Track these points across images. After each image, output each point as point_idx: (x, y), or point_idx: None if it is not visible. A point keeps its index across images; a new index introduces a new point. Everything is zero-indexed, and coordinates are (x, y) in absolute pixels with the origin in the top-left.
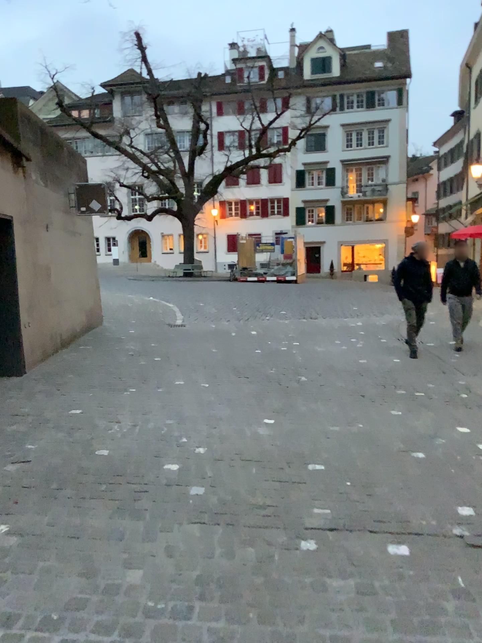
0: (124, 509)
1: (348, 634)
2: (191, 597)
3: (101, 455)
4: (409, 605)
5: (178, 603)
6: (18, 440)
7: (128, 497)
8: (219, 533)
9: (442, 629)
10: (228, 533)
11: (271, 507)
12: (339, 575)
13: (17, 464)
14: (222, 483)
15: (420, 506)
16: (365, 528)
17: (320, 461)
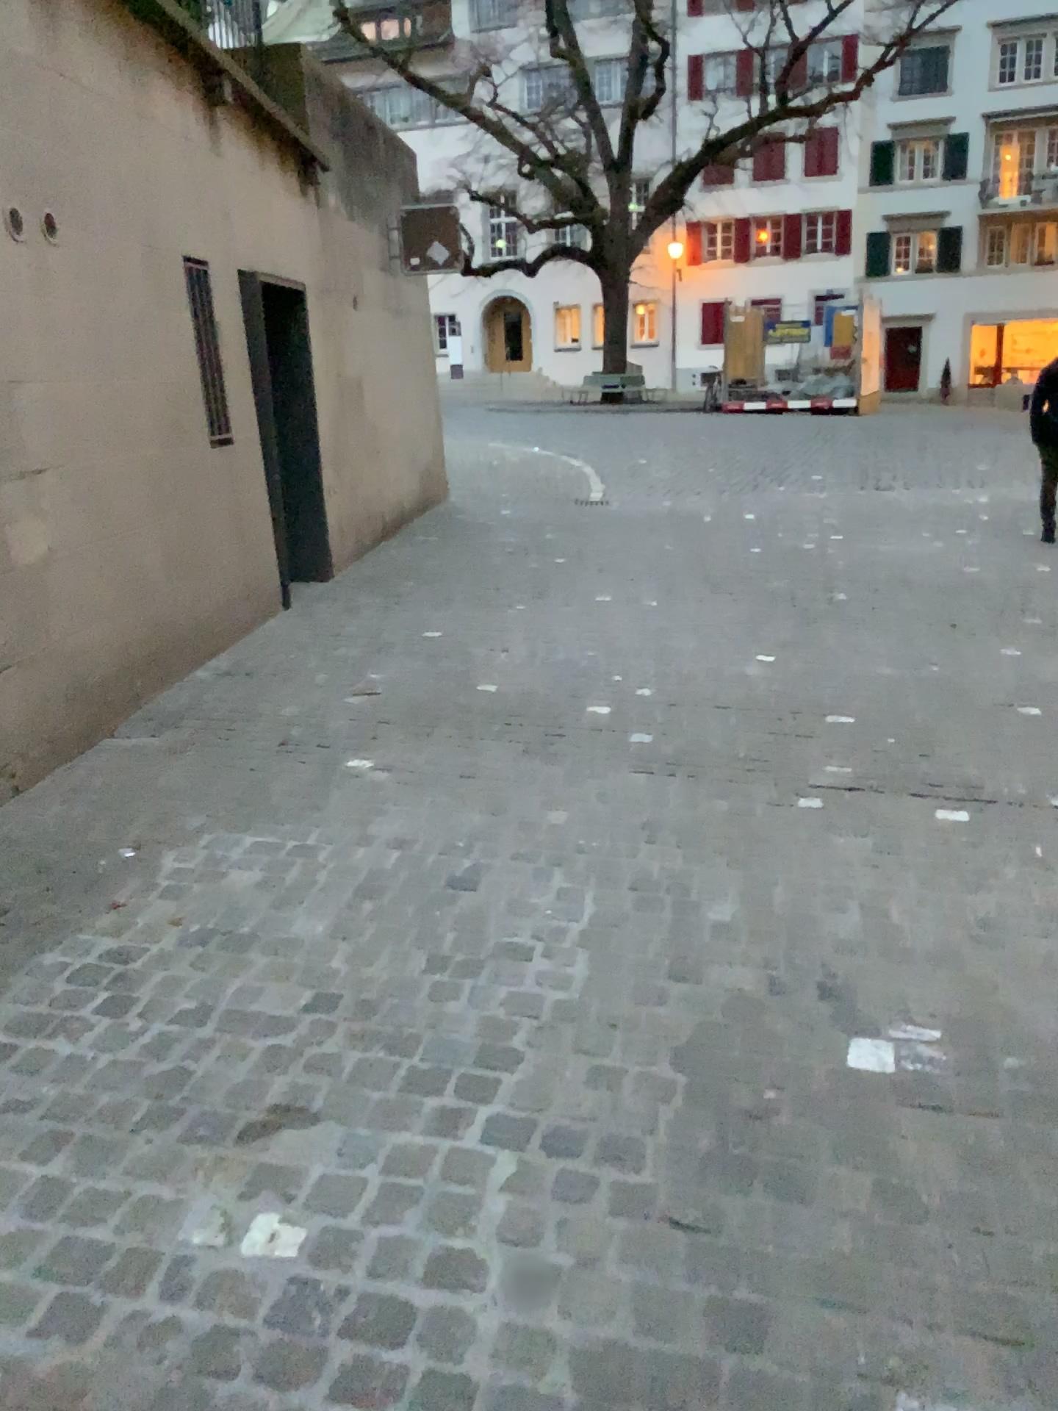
0: (534, 752)
1: (851, 884)
2: (637, 842)
3: (486, 689)
4: (948, 866)
5: (621, 845)
6: (352, 667)
7: (538, 739)
8: (678, 784)
9: (989, 889)
10: (690, 785)
11: (759, 761)
12: (852, 834)
13: (359, 695)
14: (683, 730)
15: (1006, 771)
16: (906, 790)
17: (850, 712)
